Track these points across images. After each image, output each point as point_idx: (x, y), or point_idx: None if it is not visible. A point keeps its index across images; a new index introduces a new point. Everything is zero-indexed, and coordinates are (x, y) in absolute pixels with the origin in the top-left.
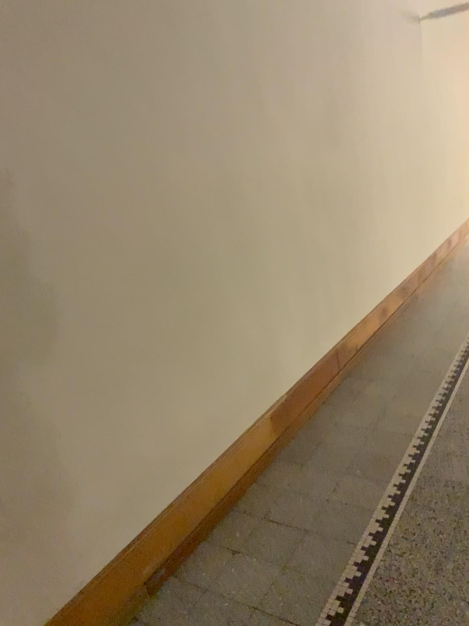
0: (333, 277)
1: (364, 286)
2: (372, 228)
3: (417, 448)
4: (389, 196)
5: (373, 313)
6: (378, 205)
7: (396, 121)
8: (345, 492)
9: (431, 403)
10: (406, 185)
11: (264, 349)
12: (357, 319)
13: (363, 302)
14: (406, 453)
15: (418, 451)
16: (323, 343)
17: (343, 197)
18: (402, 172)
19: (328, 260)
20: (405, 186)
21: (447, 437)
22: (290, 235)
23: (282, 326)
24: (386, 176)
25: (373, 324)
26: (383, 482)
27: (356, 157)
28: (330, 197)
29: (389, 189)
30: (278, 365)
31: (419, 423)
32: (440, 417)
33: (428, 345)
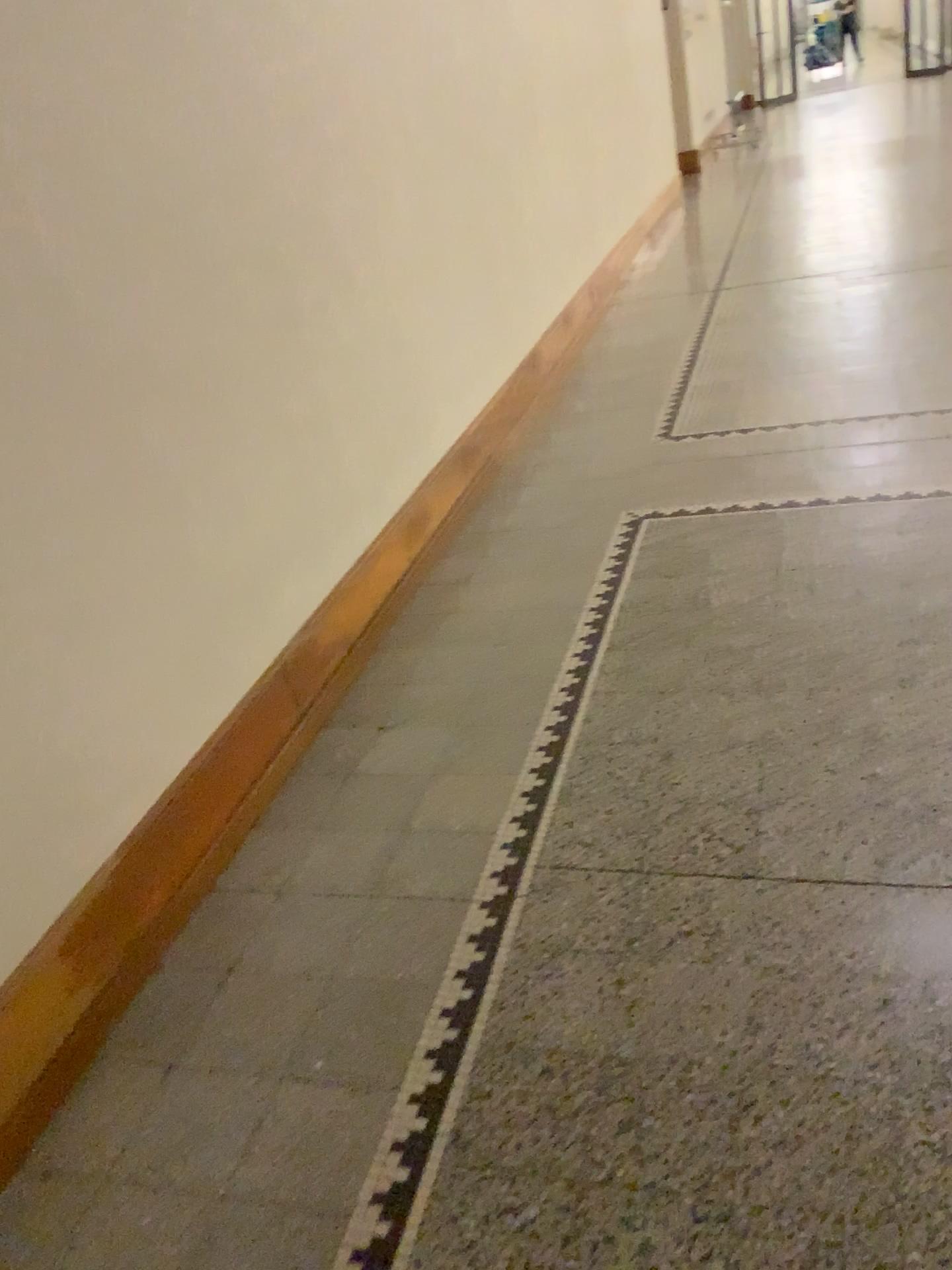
0: (245, 479)
1: (352, 474)
2: (353, 320)
3: (480, 945)
4: (395, 228)
5: (387, 535)
6: (361, 257)
7: (389, 24)
8: (282, 1149)
9: (523, 785)
10: (439, 193)
11: (10, 760)
12: (342, 565)
13: (354, 519)
14: (451, 970)
15: (485, 954)
16: (238, 662)
17: (241, 250)
18: (424, 161)
19: (218, 433)
20: (439, 198)
21: (555, 894)
22: (49, 393)
23: (71, 669)
24: (379, 177)
25: (390, 564)
26: (388, 1091)
27: (269, 130)
28: (193, 255)
29: (391, 208)
30: (74, 786)
31: (491, 855)
32: (541, 825)
33: (522, 600)
